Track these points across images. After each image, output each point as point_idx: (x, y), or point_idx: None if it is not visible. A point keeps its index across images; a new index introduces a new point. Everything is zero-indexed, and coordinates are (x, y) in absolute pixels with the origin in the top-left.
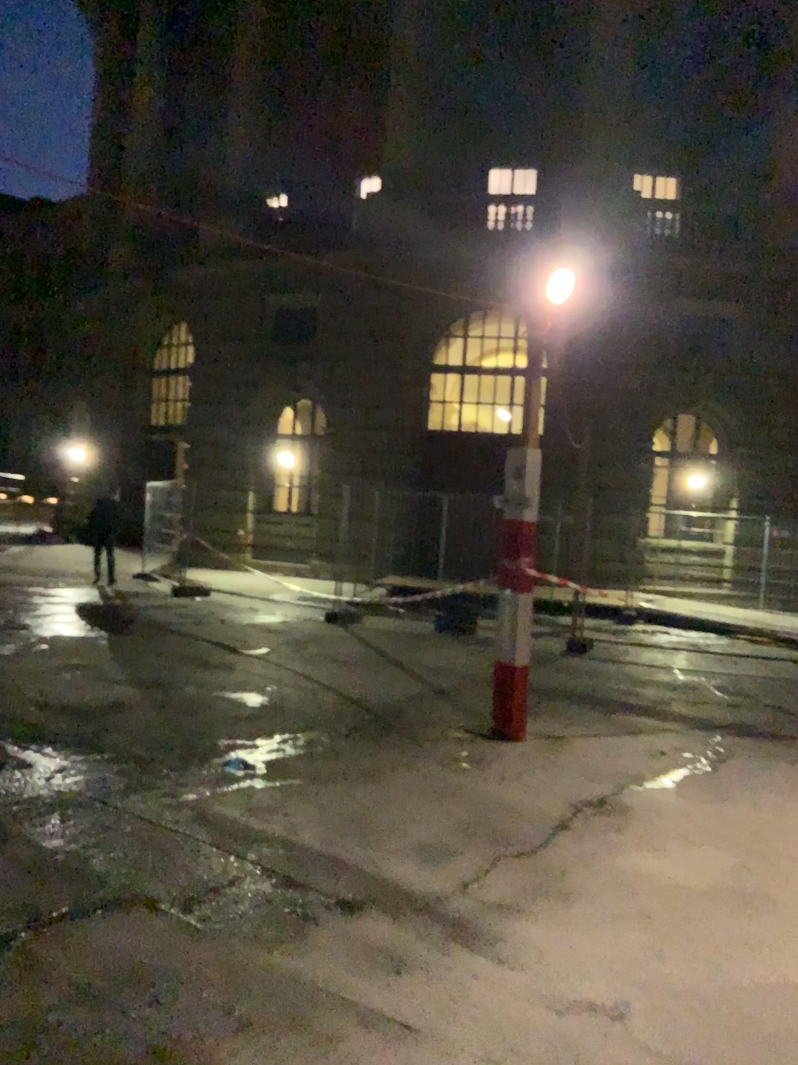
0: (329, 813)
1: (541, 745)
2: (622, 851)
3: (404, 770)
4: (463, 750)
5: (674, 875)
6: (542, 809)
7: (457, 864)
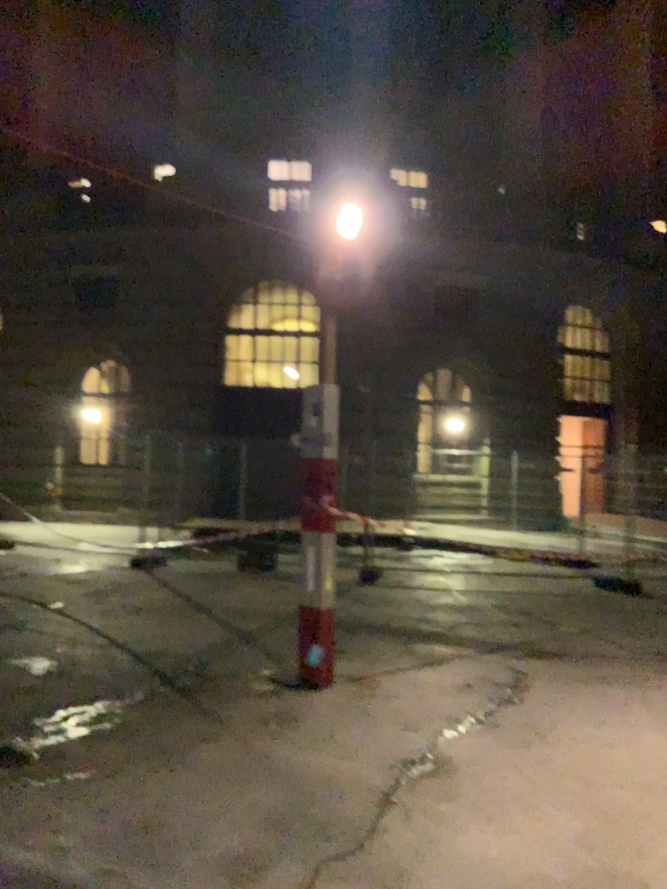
0: (109, 823)
1: (350, 689)
2: (460, 832)
3: (204, 742)
4: (268, 706)
5: (526, 863)
6: (362, 779)
7: (269, 887)
